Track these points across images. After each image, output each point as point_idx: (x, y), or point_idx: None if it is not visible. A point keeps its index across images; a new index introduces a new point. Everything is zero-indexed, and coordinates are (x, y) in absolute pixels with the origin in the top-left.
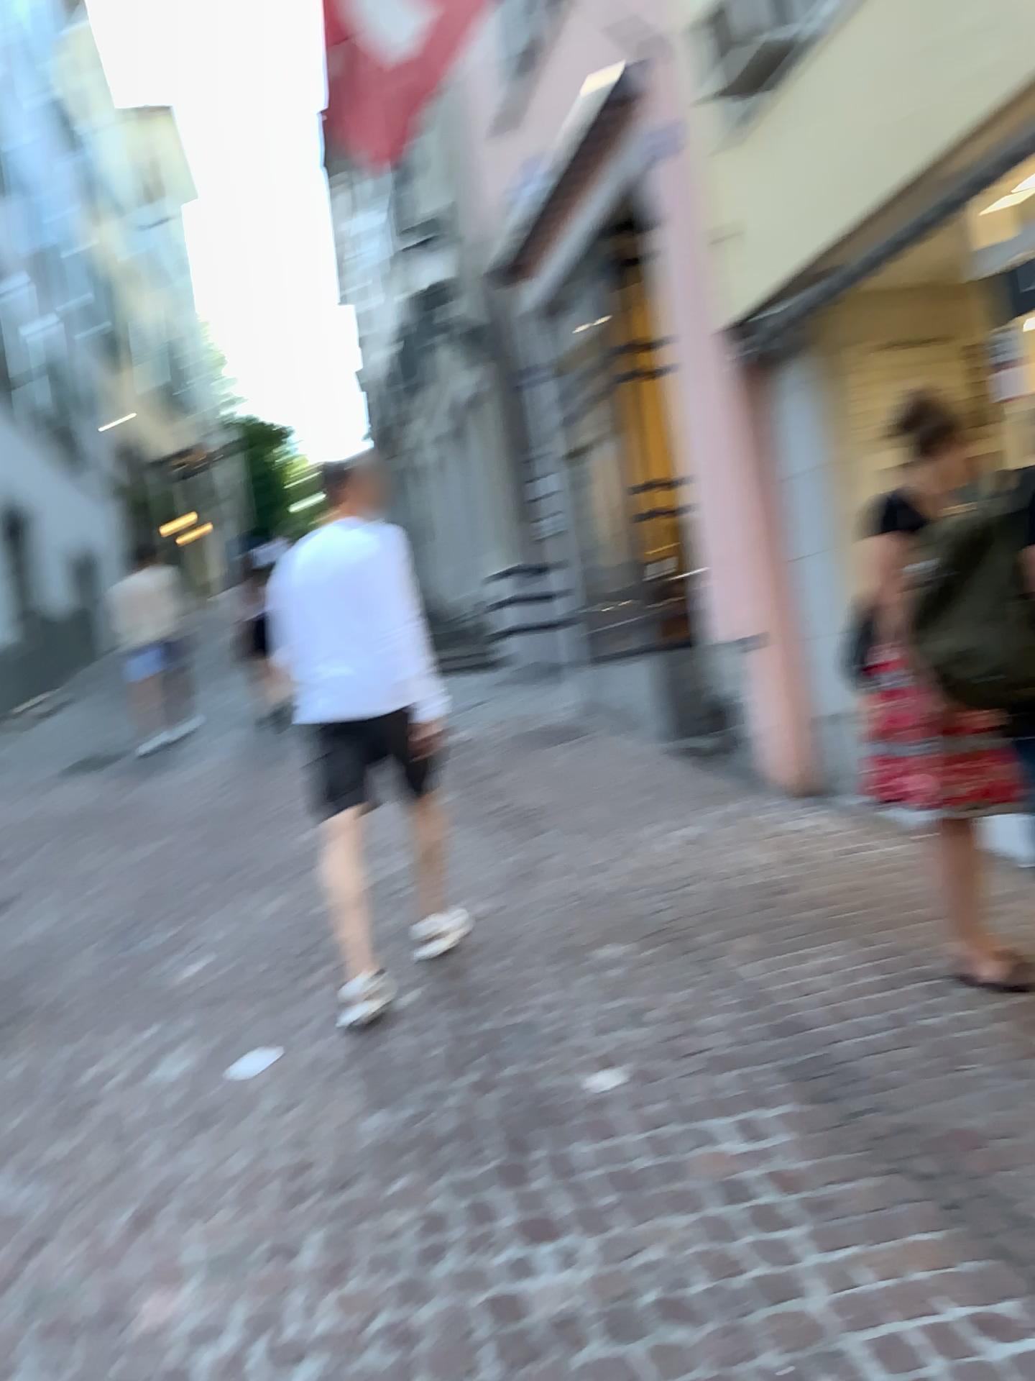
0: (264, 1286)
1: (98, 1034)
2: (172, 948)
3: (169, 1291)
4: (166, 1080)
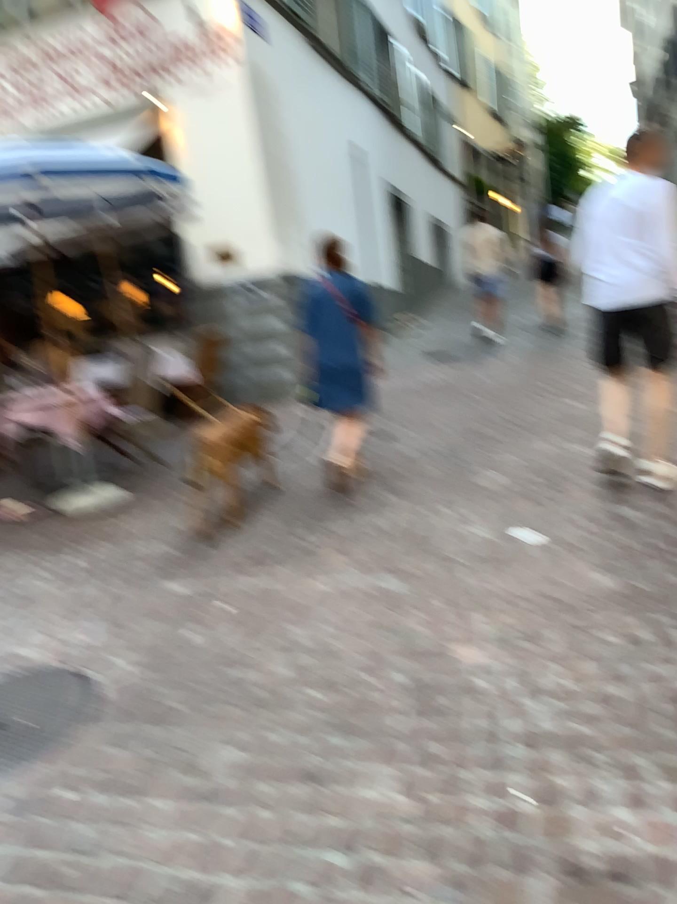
0: (520, 659)
1: (435, 510)
2: (479, 468)
3: (466, 650)
4: (471, 540)
